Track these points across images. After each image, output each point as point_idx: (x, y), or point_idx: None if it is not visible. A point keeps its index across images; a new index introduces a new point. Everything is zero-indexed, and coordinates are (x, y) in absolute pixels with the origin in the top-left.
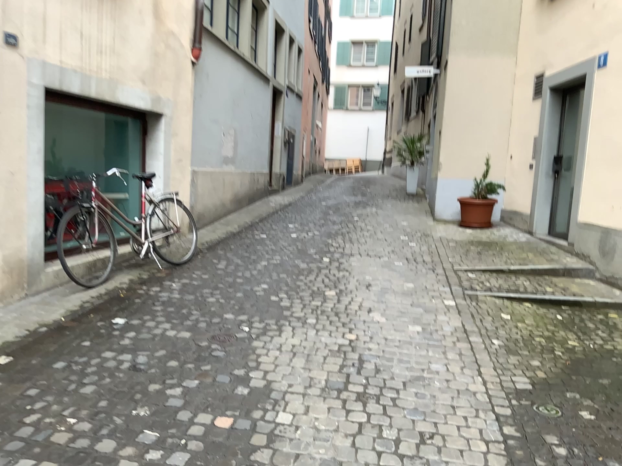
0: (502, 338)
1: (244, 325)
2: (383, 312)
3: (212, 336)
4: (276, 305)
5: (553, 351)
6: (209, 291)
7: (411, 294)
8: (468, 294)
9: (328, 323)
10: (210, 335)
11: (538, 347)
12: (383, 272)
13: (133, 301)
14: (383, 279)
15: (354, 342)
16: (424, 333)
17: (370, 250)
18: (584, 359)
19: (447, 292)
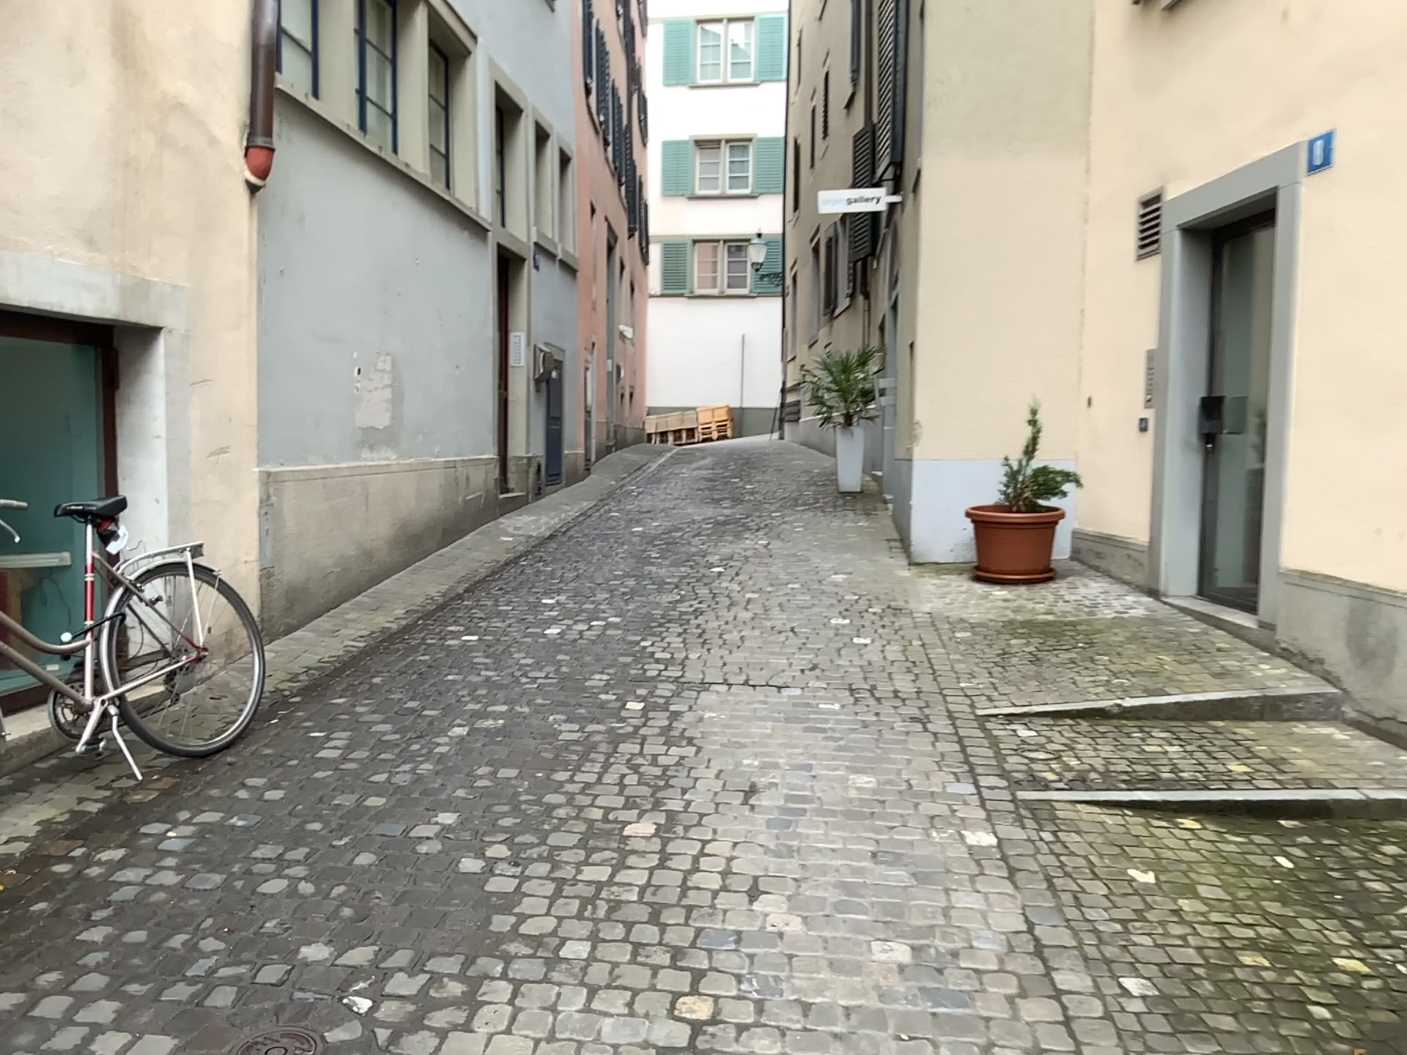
0: (1151, 967)
1: (364, 980)
2: (794, 890)
3: (248, 1043)
4: (476, 887)
5: (1304, 1006)
6: (281, 848)
7: (870, 815)
8: (1028, 803)
9: (630, 952)
10: (241, 1040)
11: (1259, 996)
12: (789, 739)
13: (26, 910)
14: (789, 765)
15: (707, 1030)
16: (919, 970)
17: (754, 666)
18: (1399, 1030)
19: (969, 801)
